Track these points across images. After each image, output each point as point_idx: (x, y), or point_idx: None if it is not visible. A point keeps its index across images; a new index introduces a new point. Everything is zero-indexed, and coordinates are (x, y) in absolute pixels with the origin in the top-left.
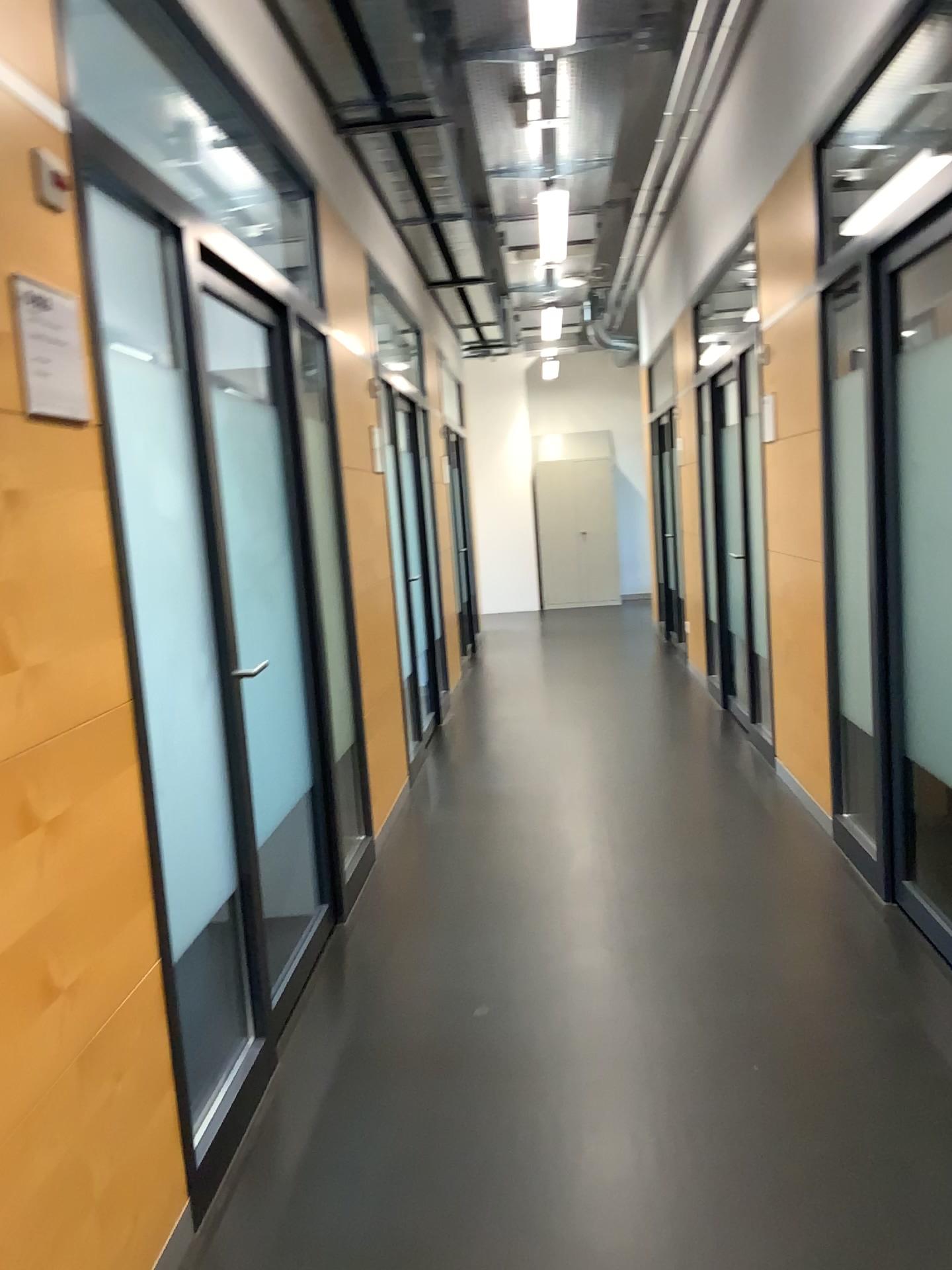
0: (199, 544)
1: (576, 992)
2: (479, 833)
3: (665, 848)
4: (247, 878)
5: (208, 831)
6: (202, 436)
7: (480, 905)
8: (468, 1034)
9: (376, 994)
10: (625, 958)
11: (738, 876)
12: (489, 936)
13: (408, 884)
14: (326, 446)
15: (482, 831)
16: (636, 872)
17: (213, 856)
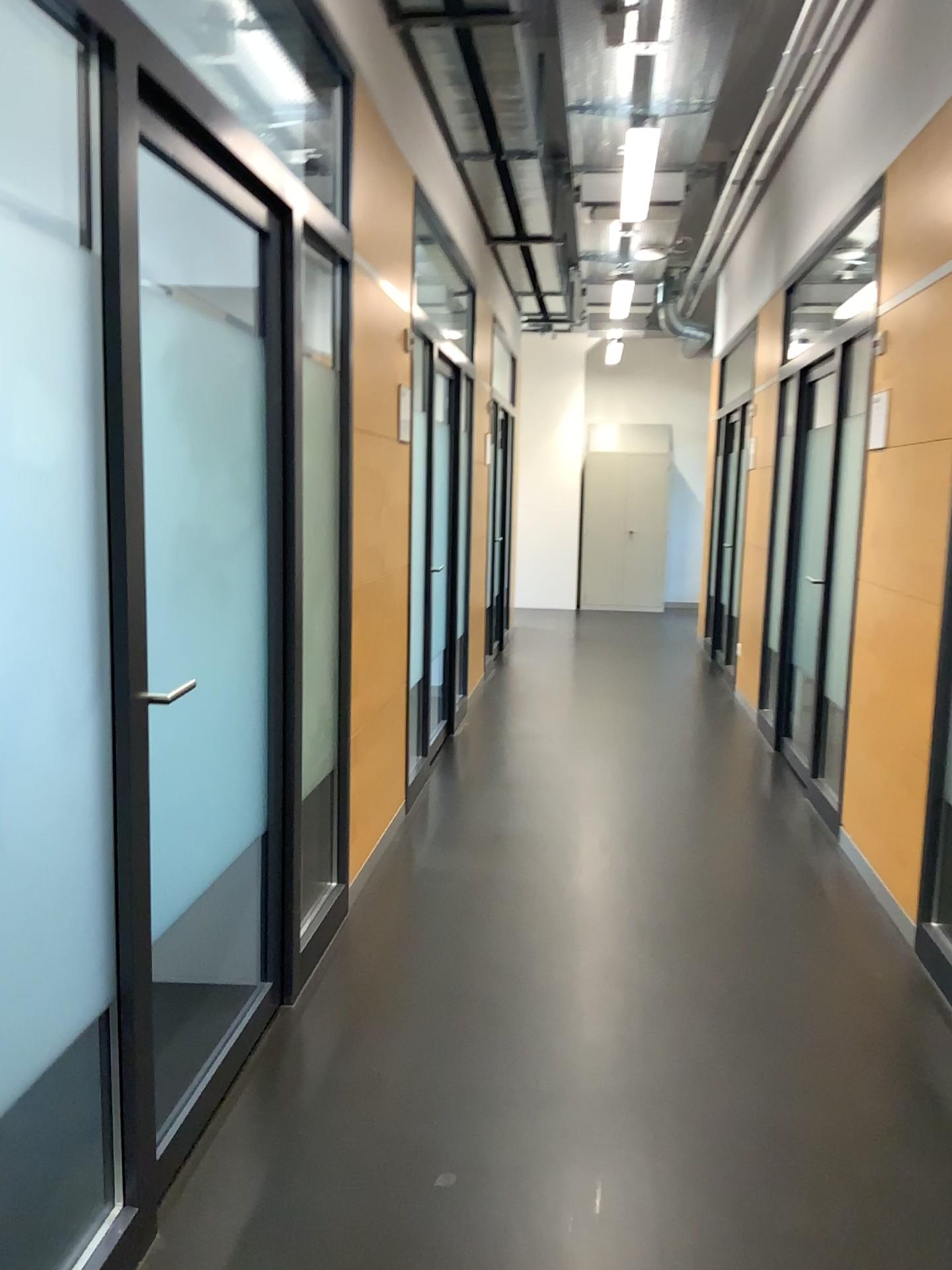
0: (103, 509)
1: (577, 1163)
2: (478, 887)
3: (704, 939)
4: (132, 984)
5: (70, 926)
6: (122, 354)
7: (466, 997)
8: (423, 1219)
9: (311, 1129)
10: (647, 1112)
11: (796, 993)
12: (472, 1049)
13: (382, 953)
14: (335, 401)
15: (482, 886)
16: (667, 970)
17: (76, 960)
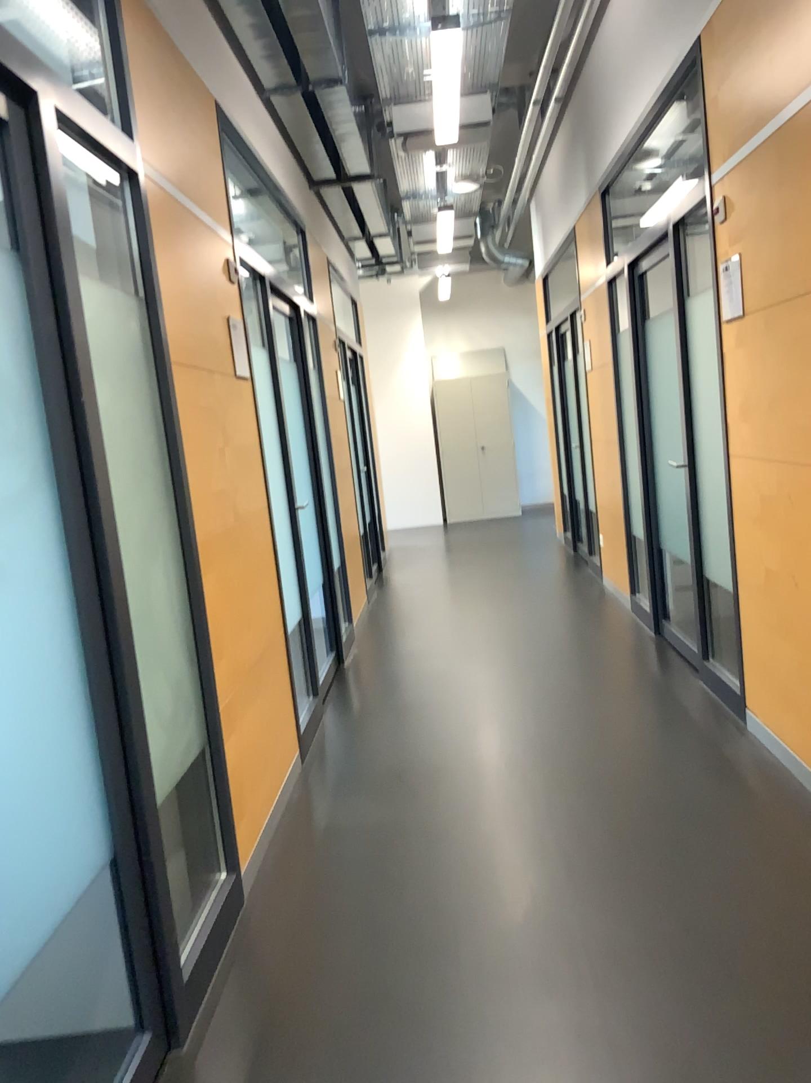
0: None
1: None
2: (386, 843)
3: (642, 873)
4: None
5: None
6: None
7: (388, 1002)
8: None
9: None
10: None
11: (761, 932)
12: (403, 1082)
13: (286, 953)
14: (145, 334)
15: (391, 841)
16: (610, 921)
17: None
